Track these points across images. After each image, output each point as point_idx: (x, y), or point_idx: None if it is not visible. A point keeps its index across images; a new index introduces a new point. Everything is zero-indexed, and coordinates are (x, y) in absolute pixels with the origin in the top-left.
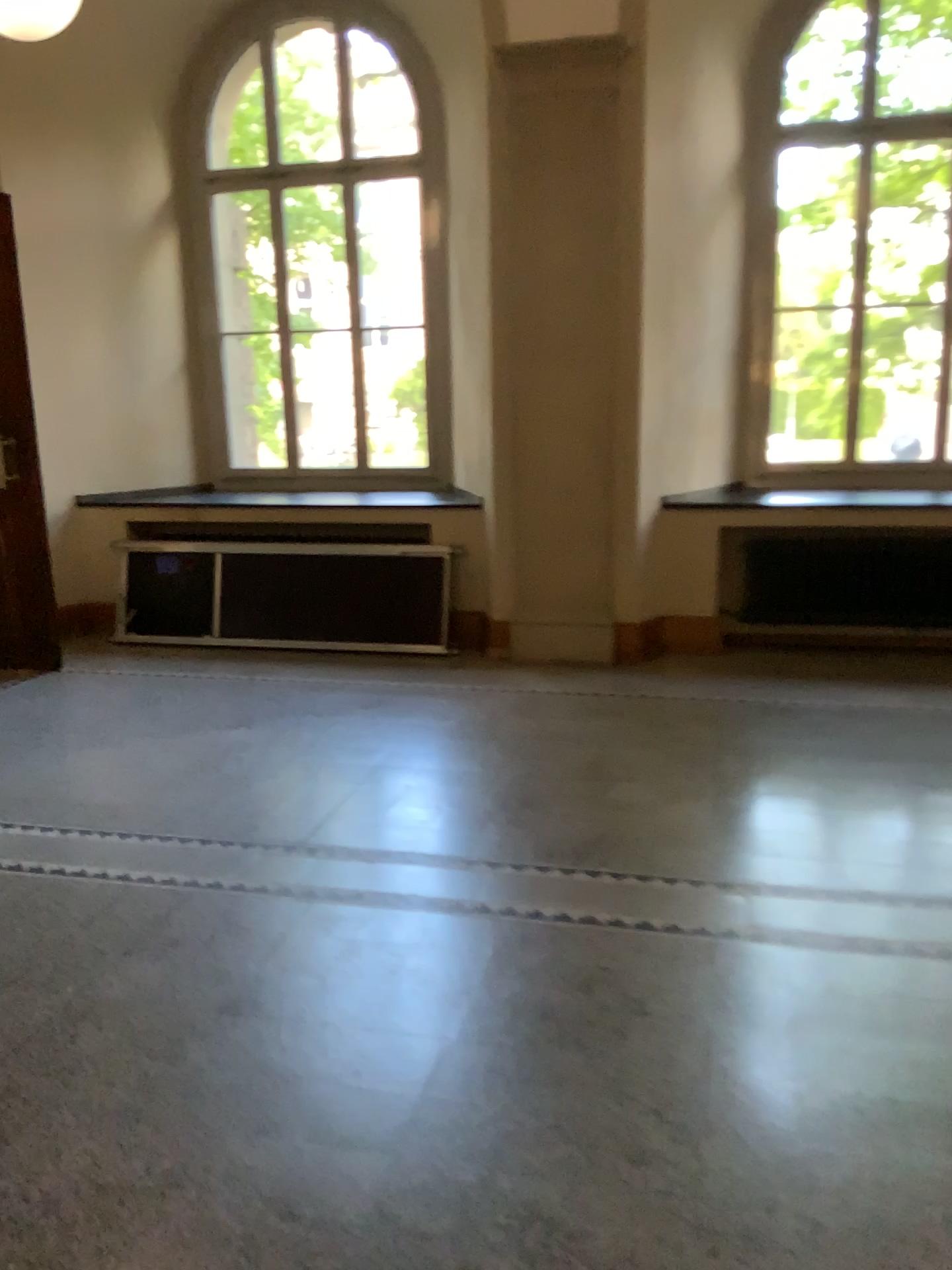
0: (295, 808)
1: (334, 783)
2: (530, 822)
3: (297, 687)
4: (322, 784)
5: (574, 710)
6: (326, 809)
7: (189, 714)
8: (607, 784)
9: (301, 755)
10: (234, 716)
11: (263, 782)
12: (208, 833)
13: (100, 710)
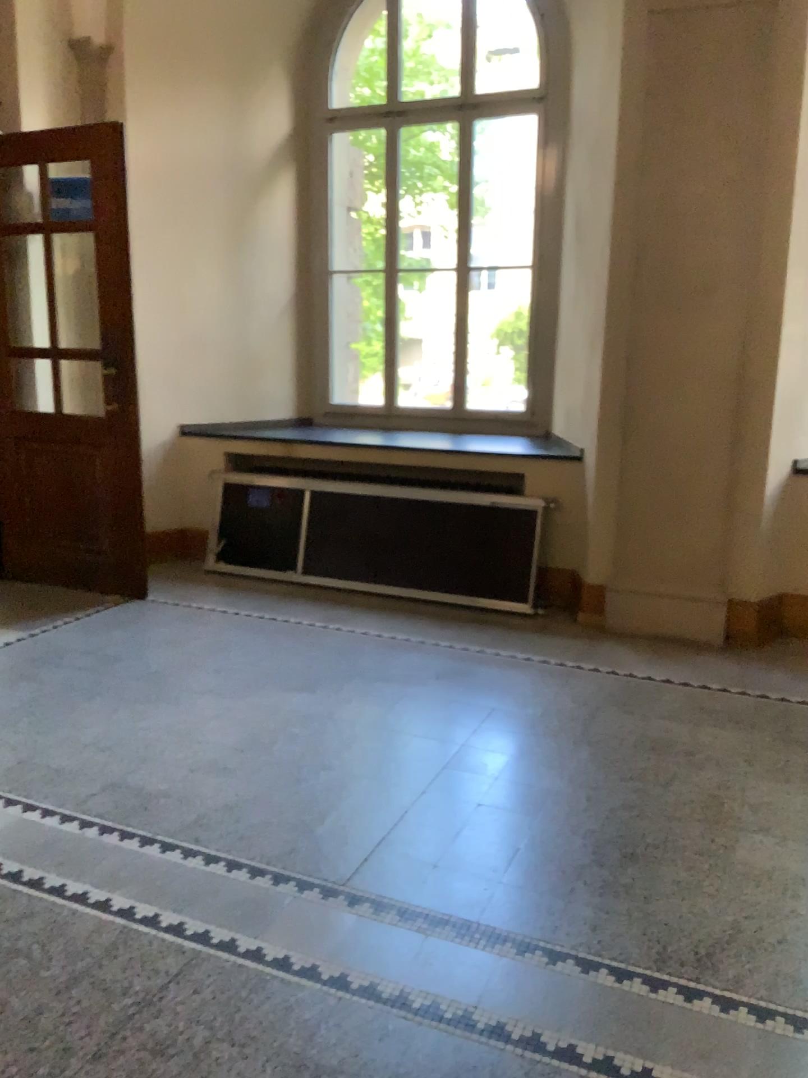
0: (341, 831)
1: (393, 792)
2: (636, 895)
3: (371, 644)
4: (379, 793)
5: (681, 708)
6: (379, 837)
7: (251, 671)
8: (735, 839)
9: (361, 744)
10: (298, 678)
11: (312, 780)
12: (234, 857)
13: (163, 656)
